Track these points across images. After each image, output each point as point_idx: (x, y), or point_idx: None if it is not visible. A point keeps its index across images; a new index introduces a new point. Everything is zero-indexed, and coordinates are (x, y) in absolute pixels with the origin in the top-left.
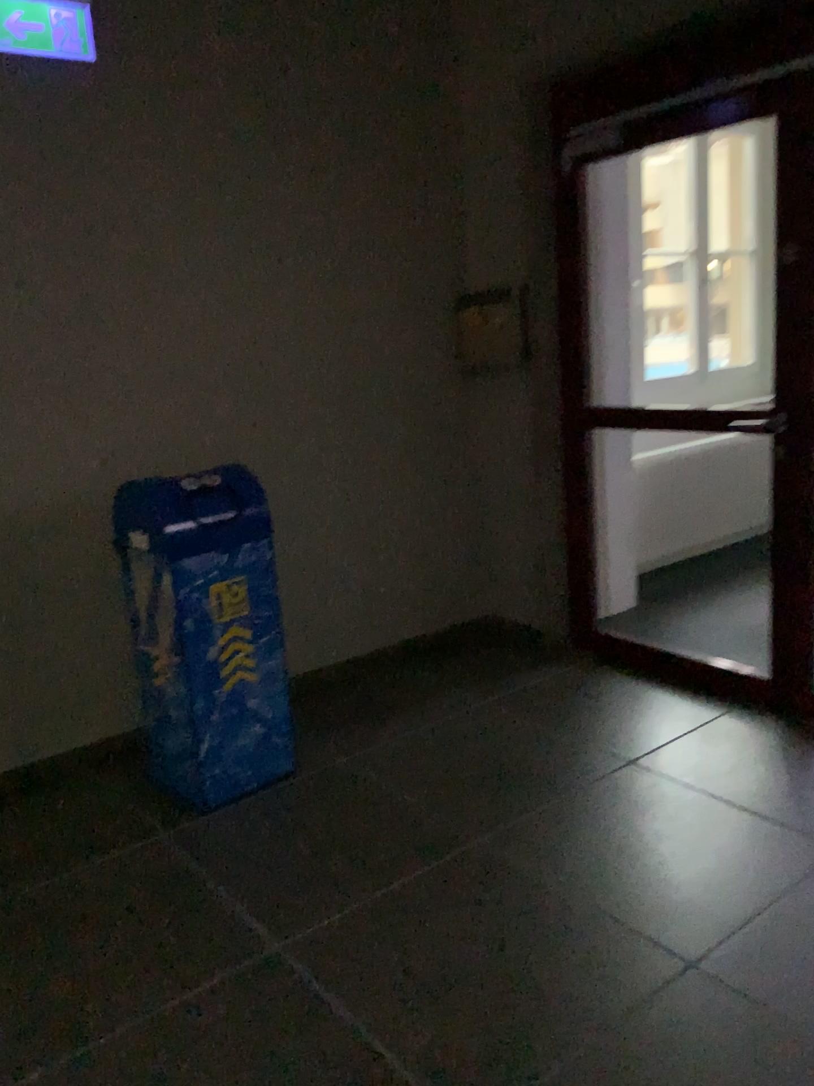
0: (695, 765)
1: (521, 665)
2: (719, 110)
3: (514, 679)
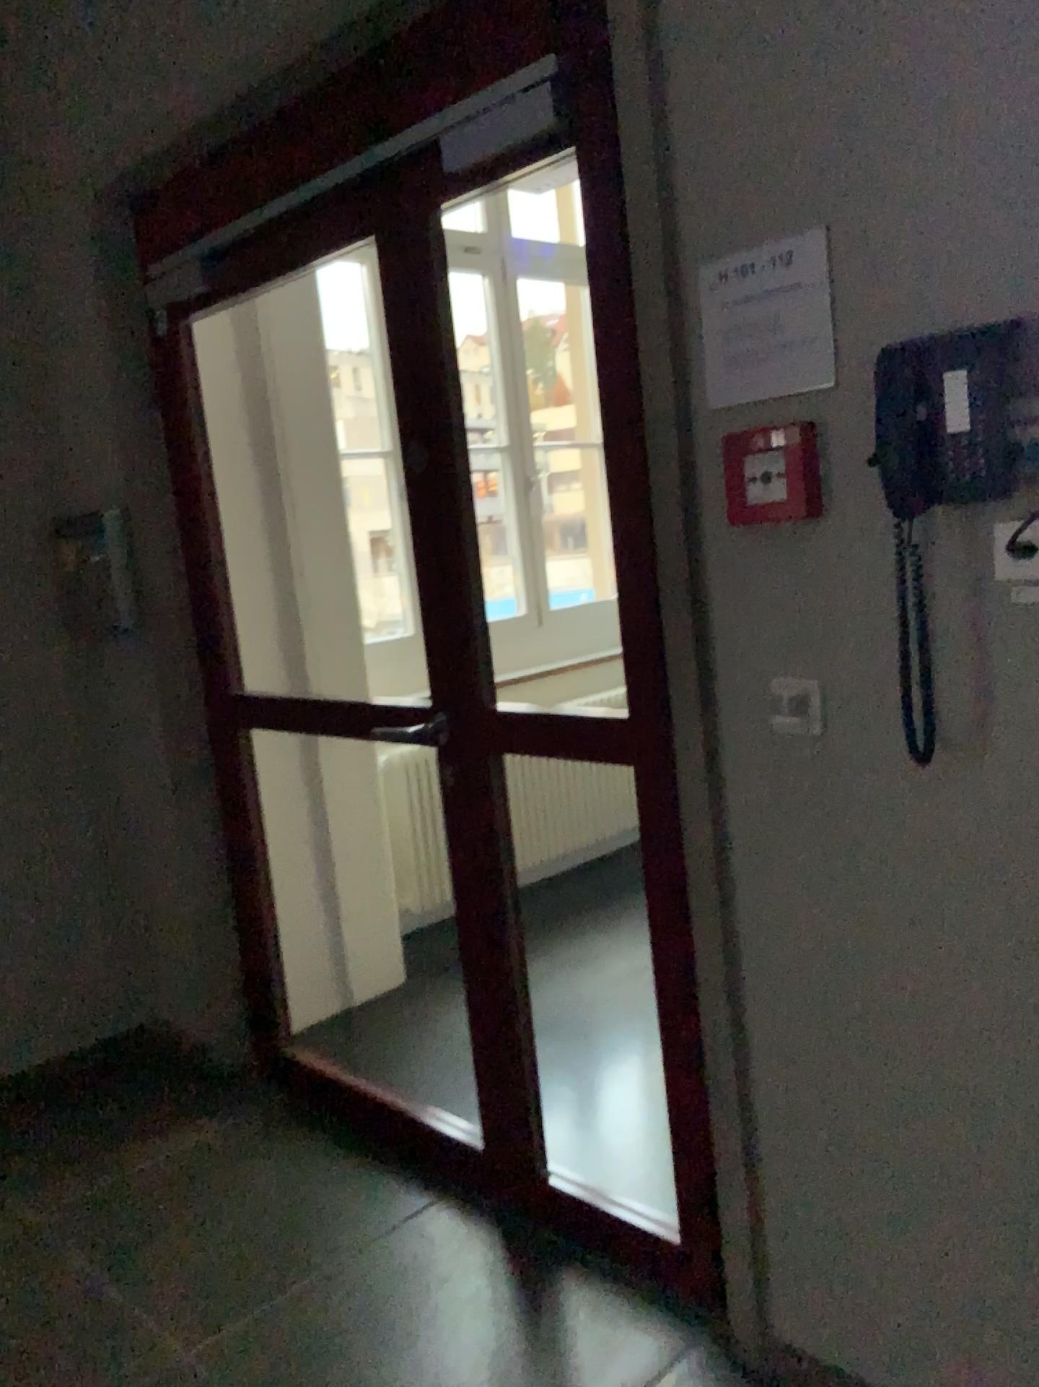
0: (264, 1367)
1: (130, 1128)
2: (312, 231)
3: (100, 1159)
